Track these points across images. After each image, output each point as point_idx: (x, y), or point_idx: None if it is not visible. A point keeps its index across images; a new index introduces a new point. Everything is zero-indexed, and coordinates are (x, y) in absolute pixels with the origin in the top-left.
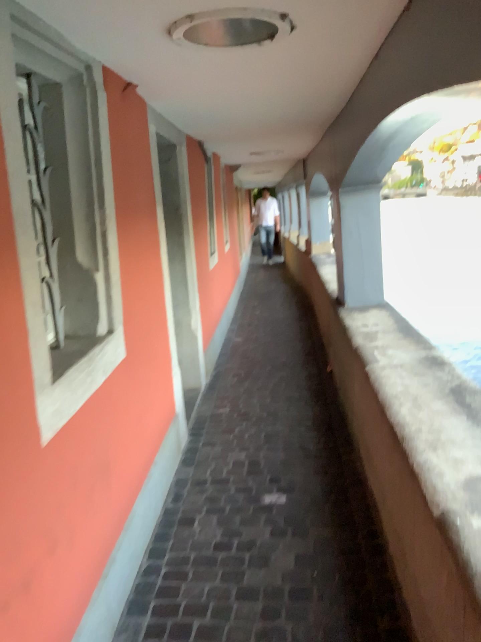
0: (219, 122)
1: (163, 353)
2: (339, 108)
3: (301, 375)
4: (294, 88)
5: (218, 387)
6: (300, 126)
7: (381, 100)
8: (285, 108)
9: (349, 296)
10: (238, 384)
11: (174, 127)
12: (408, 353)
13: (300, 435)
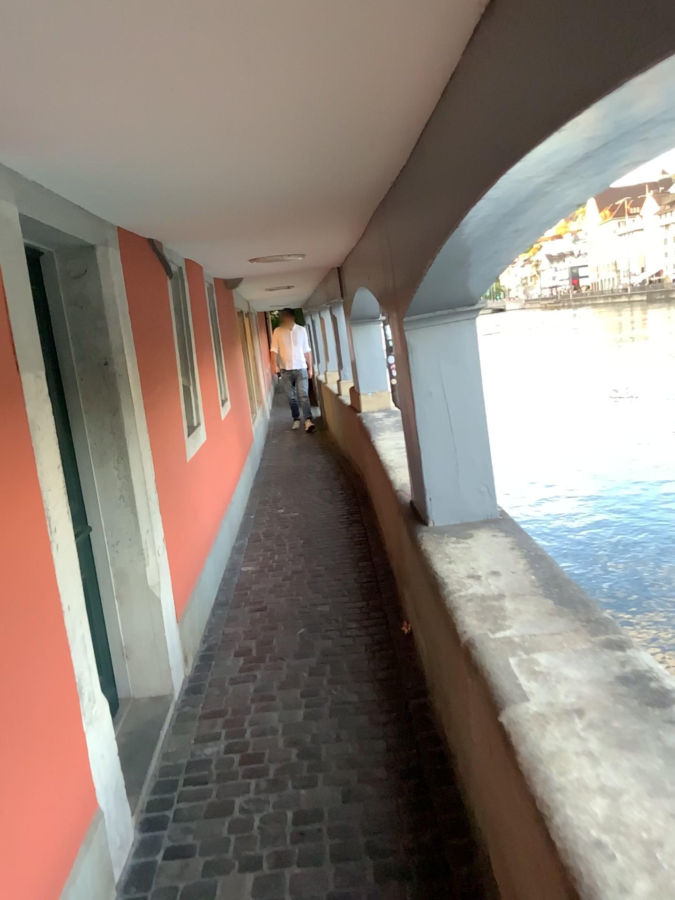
0: (167, 201)
1: (51, 701)
2: (397, 166)
3: (358, 646)
4: (302, 112)
5: (206, 686)
6: (325, 205)
7: (515, 112)
8: (291, 168)
9: (435, 508)
10: (243, 676)
11: (83, 213)
12: (580, 660)
13: (364, 810)
